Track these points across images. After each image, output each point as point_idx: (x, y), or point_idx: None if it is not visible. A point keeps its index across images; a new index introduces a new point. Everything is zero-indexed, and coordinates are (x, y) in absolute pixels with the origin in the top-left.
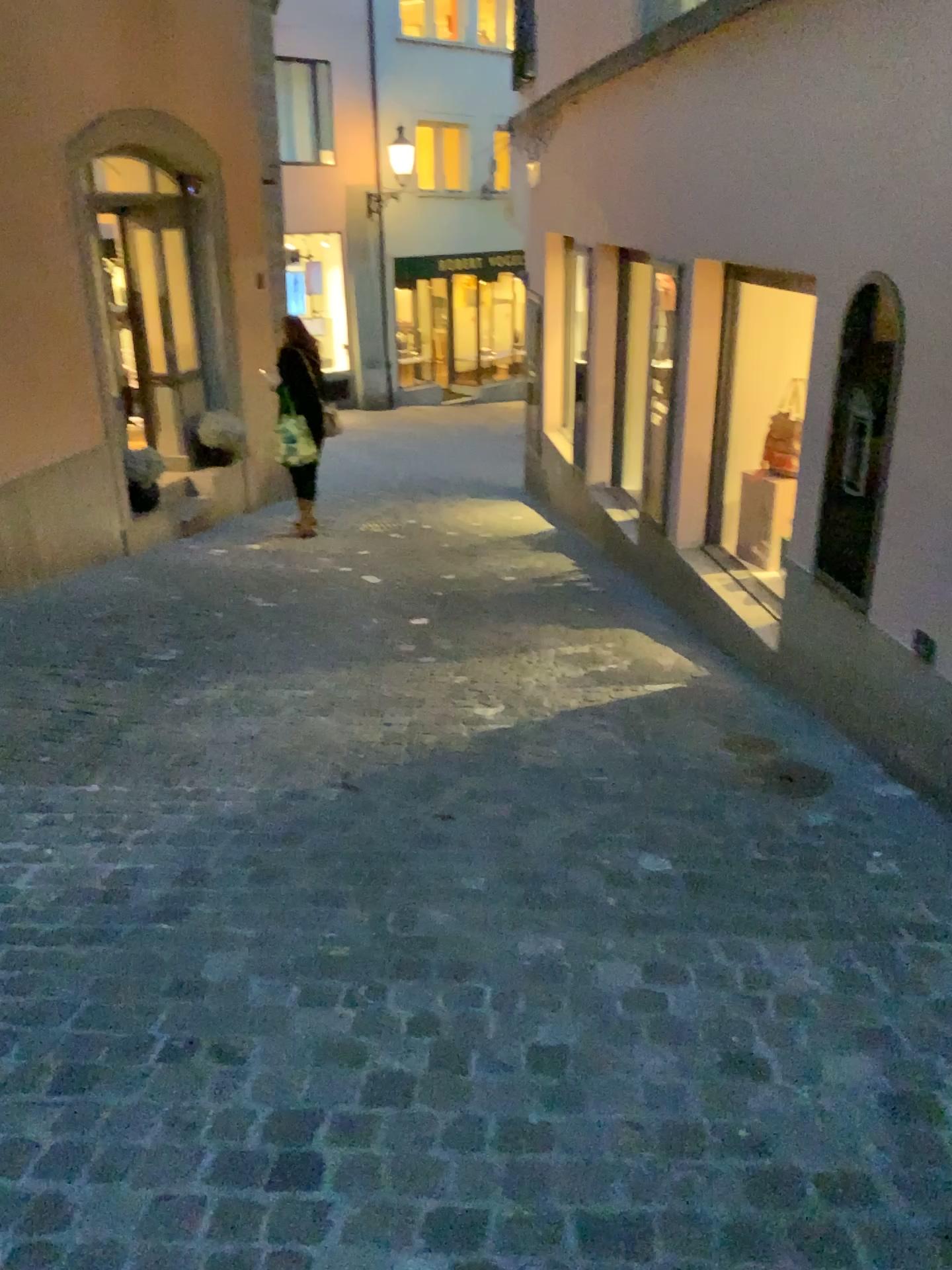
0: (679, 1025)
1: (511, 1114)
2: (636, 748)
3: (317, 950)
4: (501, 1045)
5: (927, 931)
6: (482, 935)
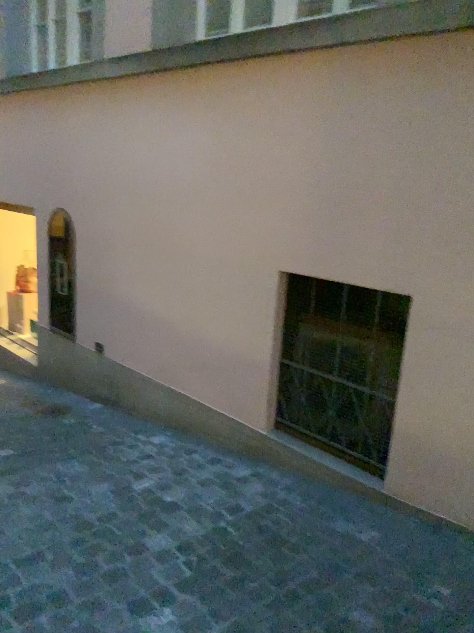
0: (35, 496)
1: None
2: None
3: None
4: None
5: (118, 444)
6: None
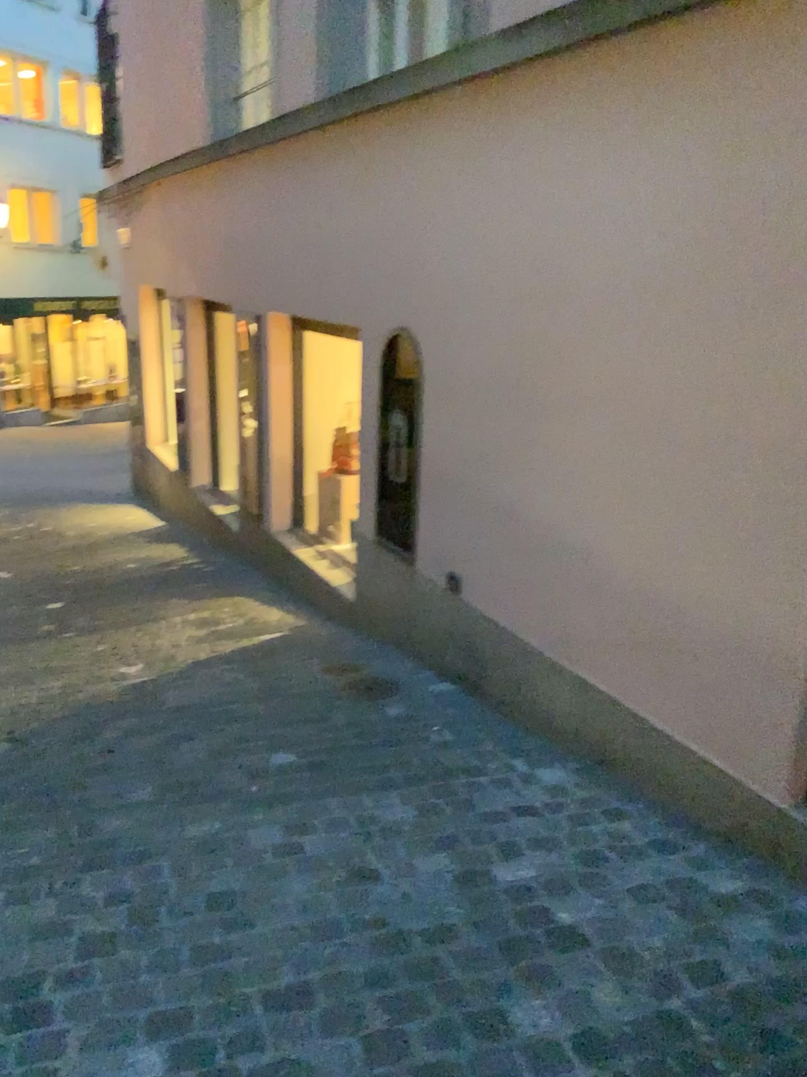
0: (315, 859)
1: (199, 940)
2: (256, 682)
3: (14, 863)
4: (183, 898)
5: (473, 772)
6: (155, 828)
